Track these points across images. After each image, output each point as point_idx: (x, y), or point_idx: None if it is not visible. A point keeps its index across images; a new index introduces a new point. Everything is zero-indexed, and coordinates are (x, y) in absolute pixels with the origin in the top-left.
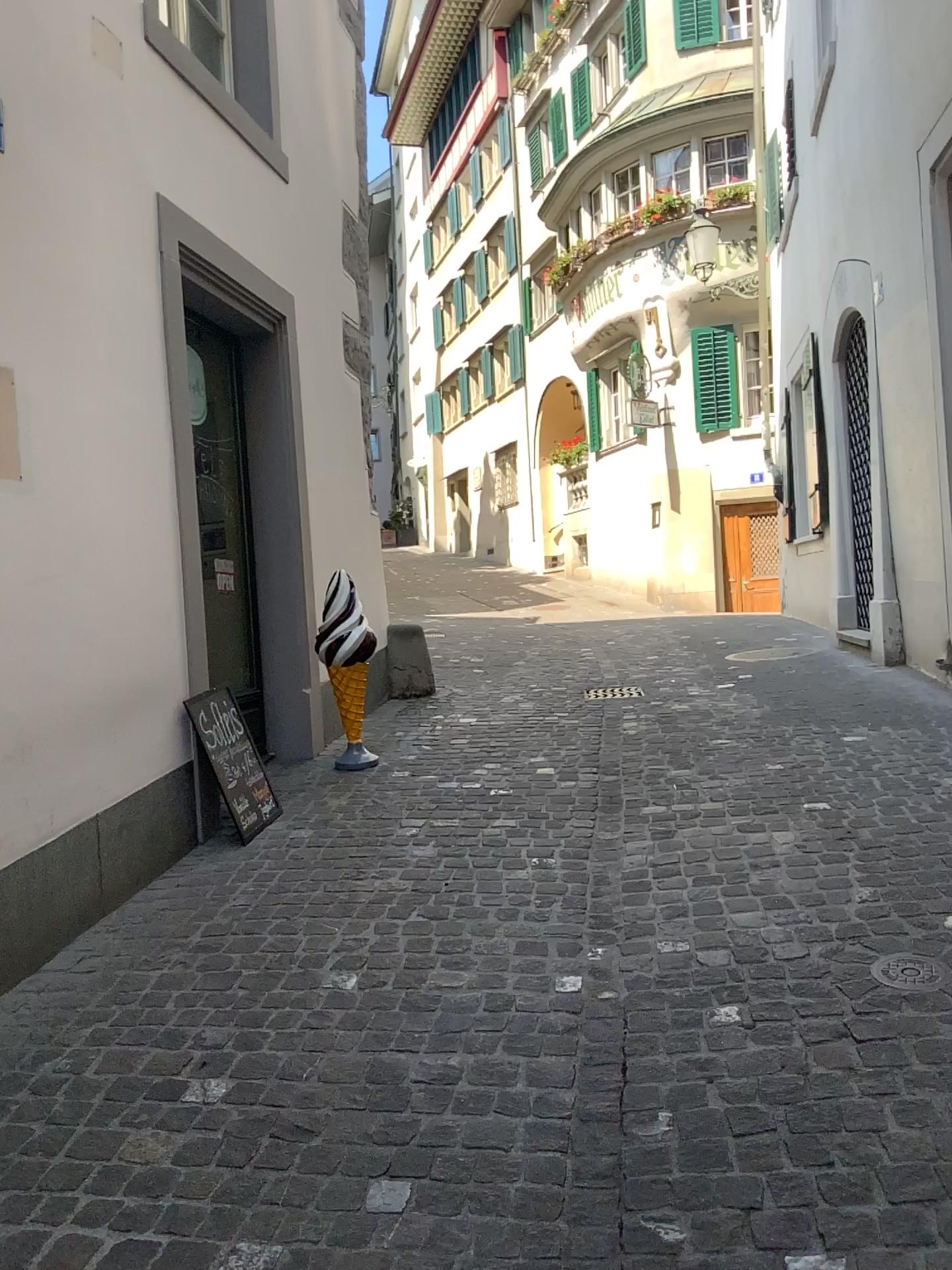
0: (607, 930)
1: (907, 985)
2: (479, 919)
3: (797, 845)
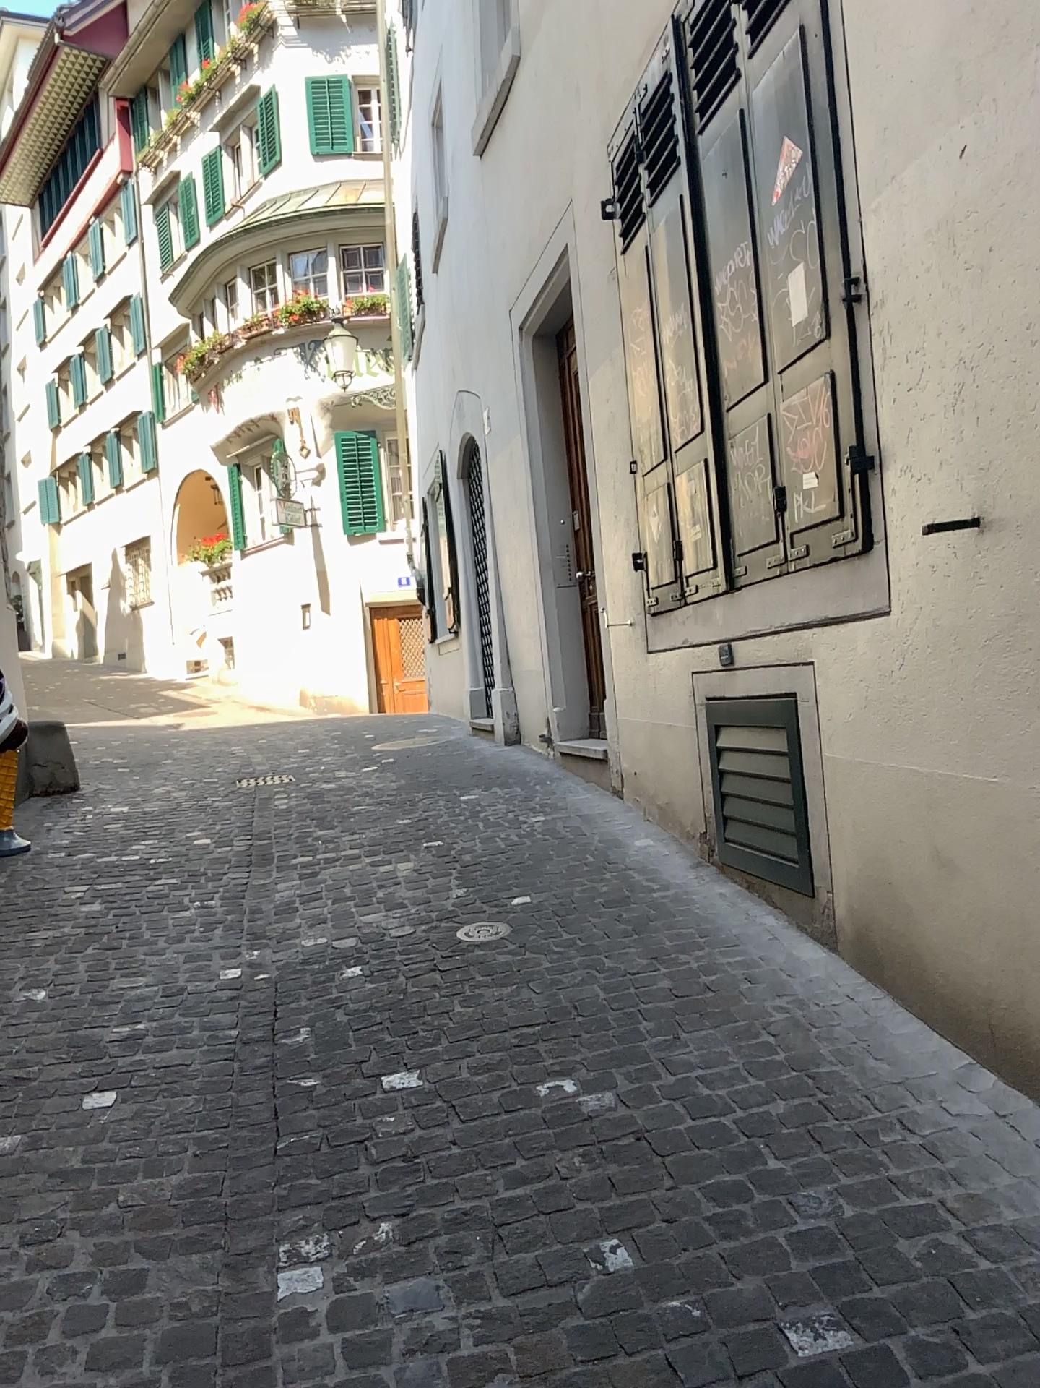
0: (260, 938)
1: (480, 940)
2: (151, 943)
3: (414, 871)
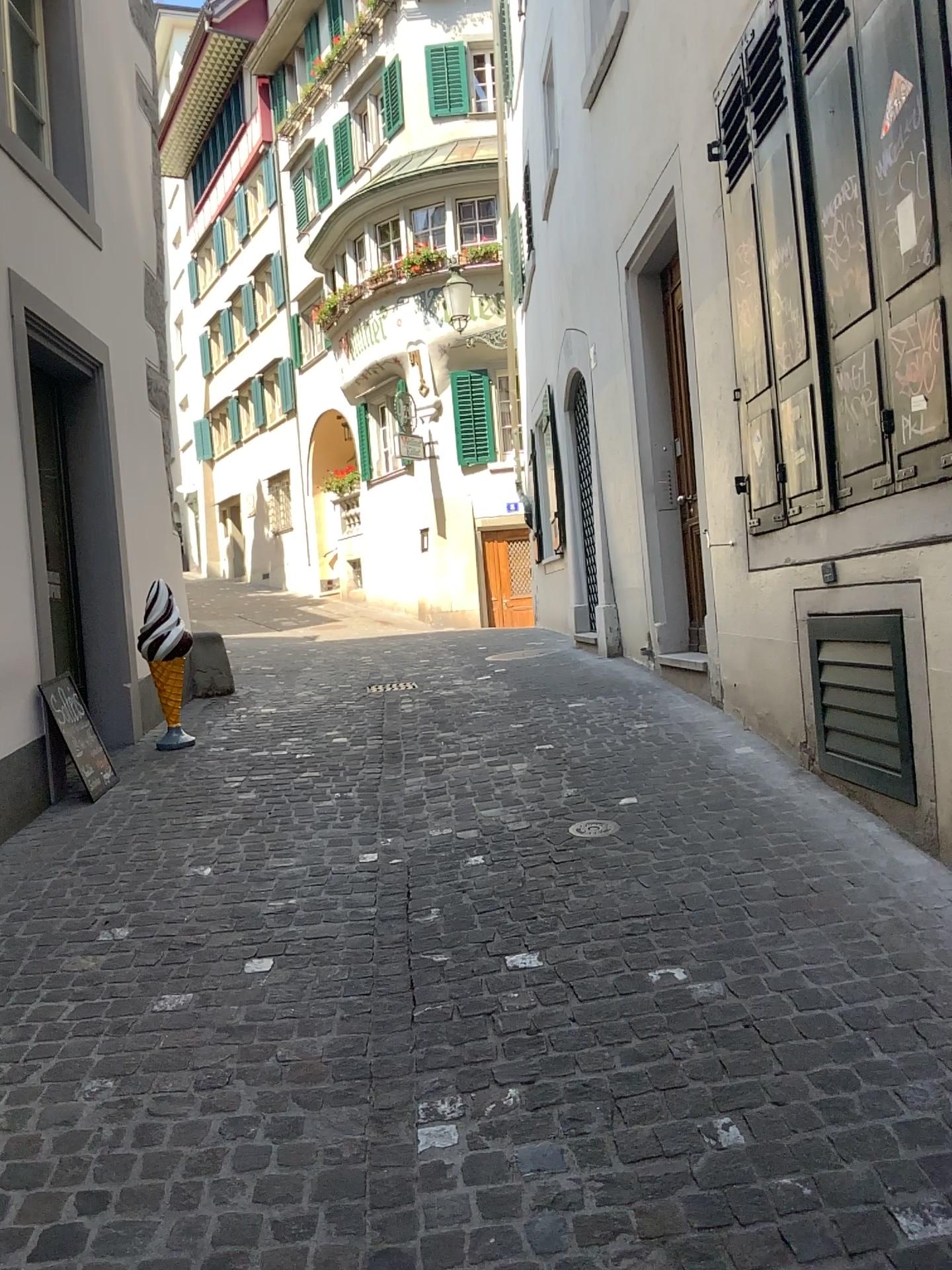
0: (393, 828)
1: (592, 836)
2: (298, 830)
3: (530, 771)
